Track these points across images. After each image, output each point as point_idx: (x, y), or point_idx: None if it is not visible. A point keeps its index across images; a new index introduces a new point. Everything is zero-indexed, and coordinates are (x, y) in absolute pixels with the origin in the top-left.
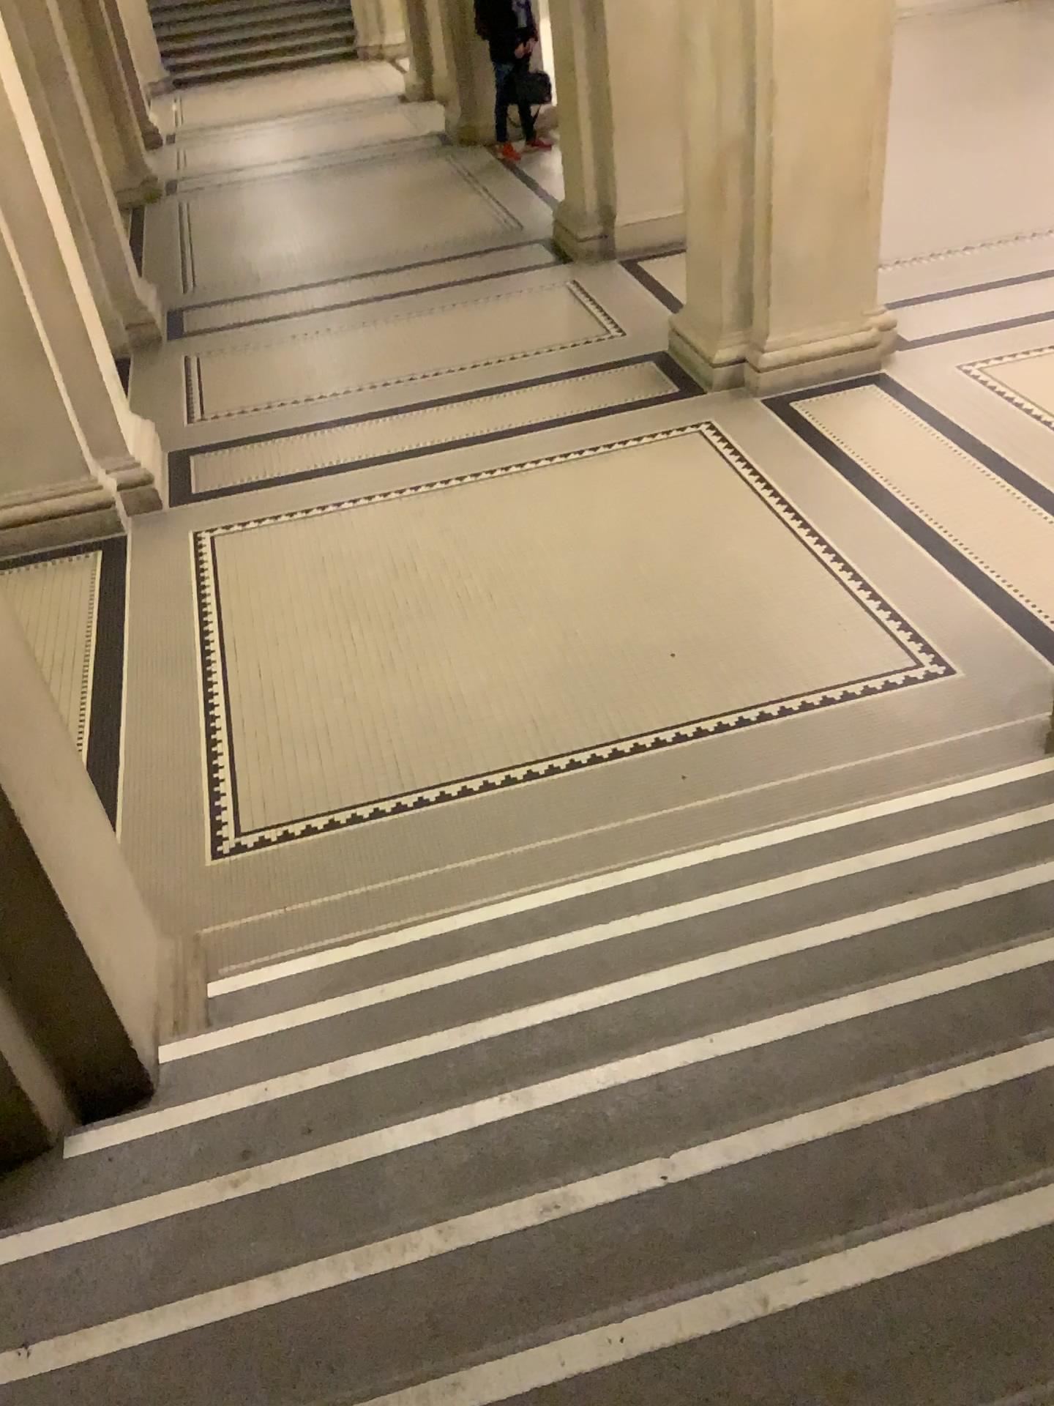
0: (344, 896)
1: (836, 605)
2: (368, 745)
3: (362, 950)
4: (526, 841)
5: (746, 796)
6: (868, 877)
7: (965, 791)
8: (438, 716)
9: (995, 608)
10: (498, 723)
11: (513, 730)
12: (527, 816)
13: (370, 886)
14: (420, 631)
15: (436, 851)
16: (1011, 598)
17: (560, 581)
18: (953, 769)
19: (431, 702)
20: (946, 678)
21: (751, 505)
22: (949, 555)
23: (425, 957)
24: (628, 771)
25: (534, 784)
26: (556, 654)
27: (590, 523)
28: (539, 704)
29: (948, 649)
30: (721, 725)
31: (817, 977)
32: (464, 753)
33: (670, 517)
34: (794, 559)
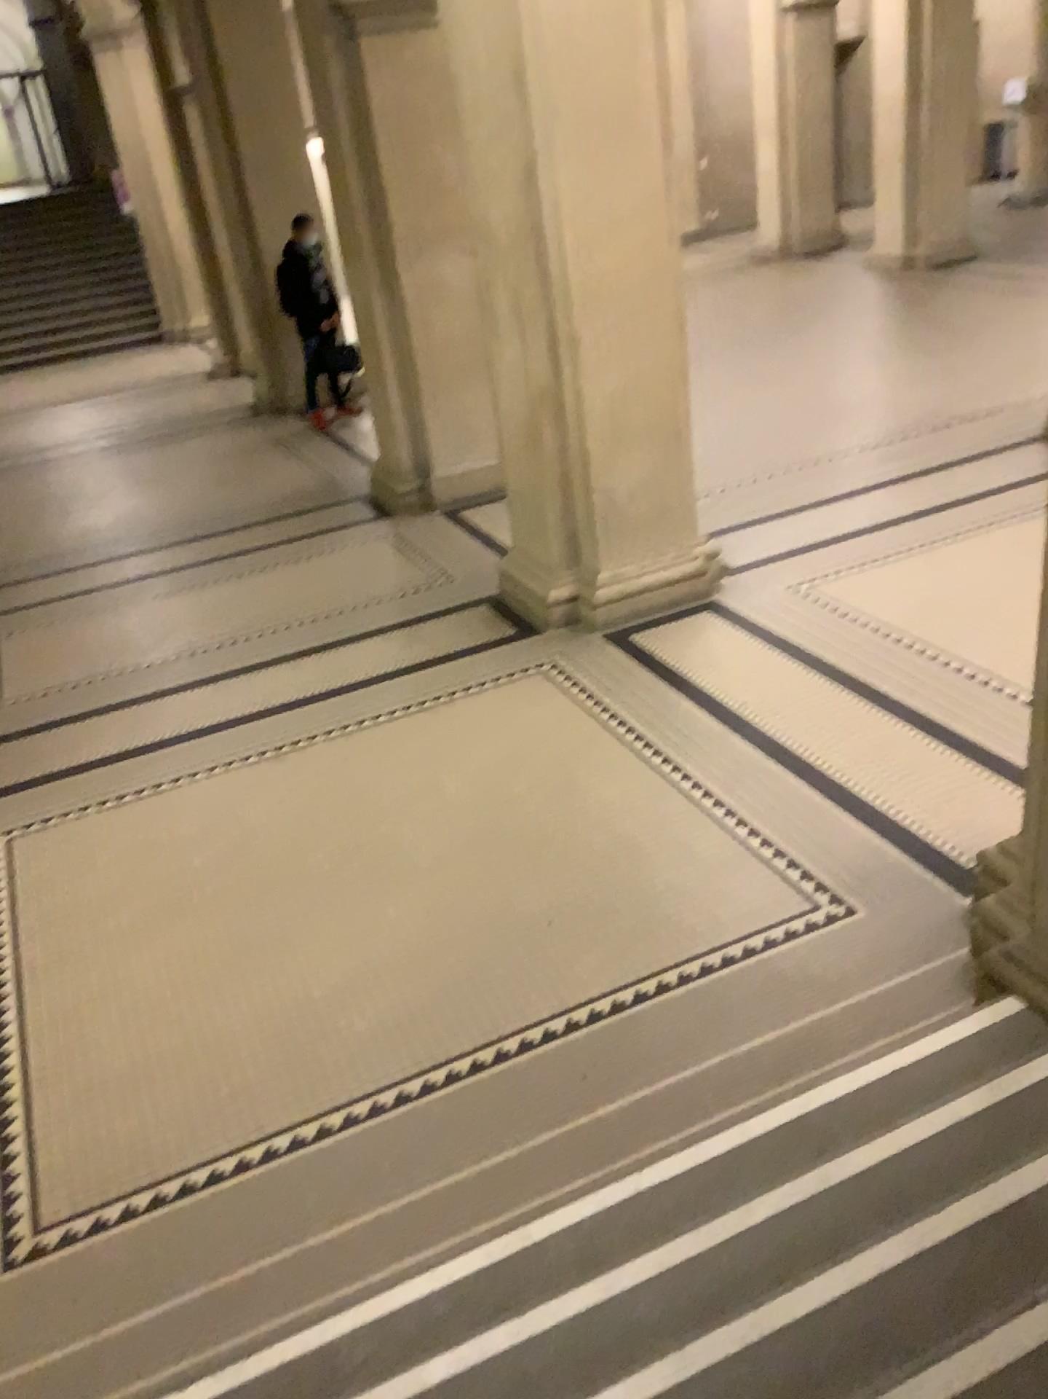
0: (182, 1302)
1: (718, 847)
2: (203, 1082)
3: (206, 1393)
4: (406, 1188)
5: (658, 1093)
6: (827, 1197)
7: (907, 1058)
8: (288, 1034)
9: (883, 834)
10: (359, 1034)
11: (376, 1041)
12: (405, 1154)
13: (215, 1280)
14: (259, 929)
15: (296, 1219)
16: (897, 820)
17: (415, 852)
18: (885, 1032)
19: (277, 1017)
20: (849, 919)
21: (609, 746)
22: (824, 781)
23: (290, 1393)
24: (517, 1077)
25: (408, 1108)
26: (419, 940)
27: (441, 782)
28: (405, 1004)
29: (845, 885)
30: (616, 1006)
31: (804, 1371)
32: (321, 1078)
33: (525, 768)
34: (664, 800)
